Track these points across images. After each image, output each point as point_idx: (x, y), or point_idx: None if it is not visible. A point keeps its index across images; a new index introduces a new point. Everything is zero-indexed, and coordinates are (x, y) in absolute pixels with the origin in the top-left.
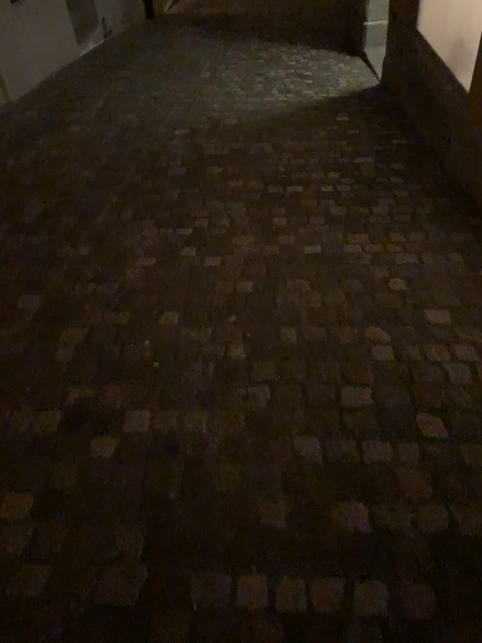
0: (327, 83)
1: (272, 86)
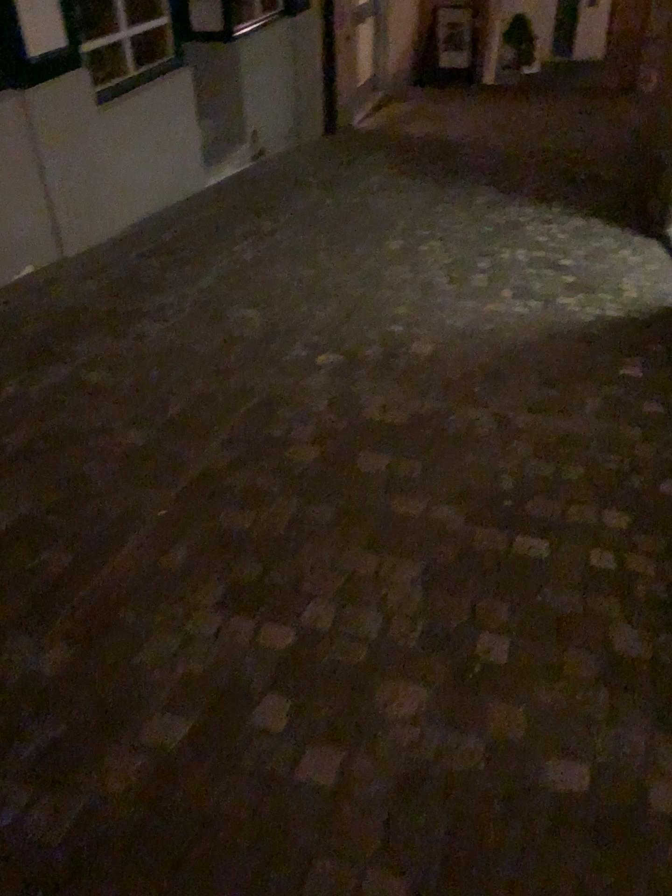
0: (602, 291)
1: (501, 286)
